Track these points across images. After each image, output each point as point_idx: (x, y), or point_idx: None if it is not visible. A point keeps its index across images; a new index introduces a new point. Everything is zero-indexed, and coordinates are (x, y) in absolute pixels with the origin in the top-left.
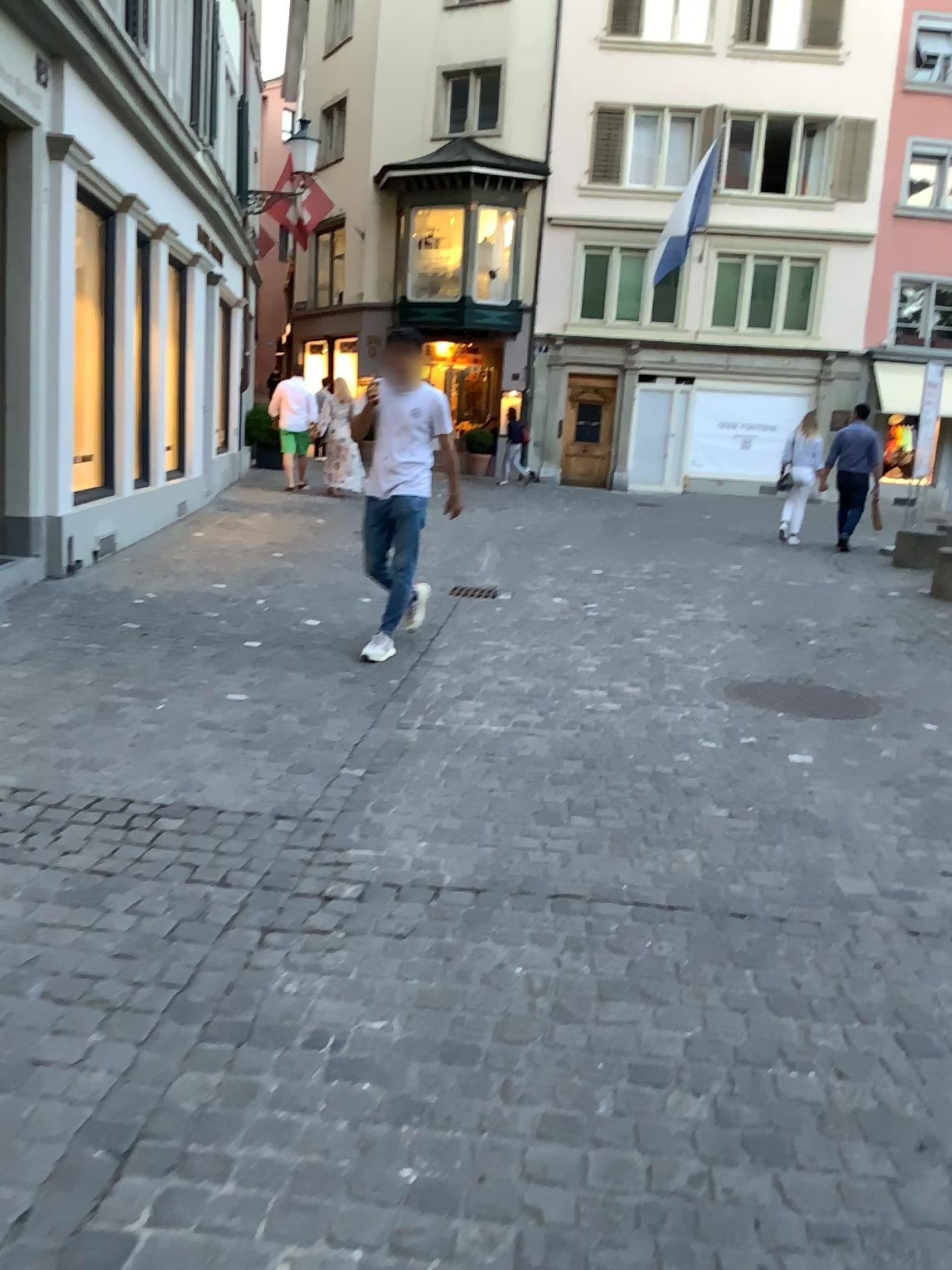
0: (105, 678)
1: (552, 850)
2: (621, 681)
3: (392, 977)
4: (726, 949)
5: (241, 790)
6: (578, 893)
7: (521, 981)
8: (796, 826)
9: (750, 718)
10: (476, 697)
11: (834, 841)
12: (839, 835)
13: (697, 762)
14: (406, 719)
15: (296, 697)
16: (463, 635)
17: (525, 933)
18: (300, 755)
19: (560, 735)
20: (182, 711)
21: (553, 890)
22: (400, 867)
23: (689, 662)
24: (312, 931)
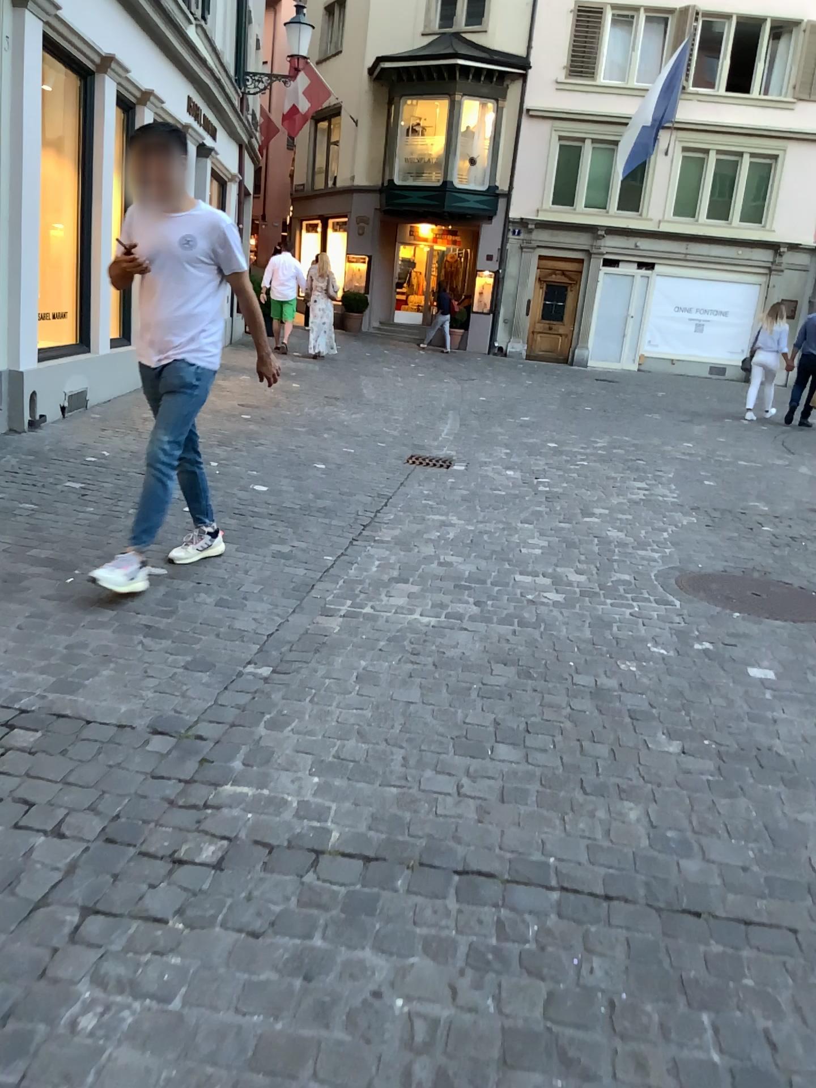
0: (22, 544)
1: (466, 798)
2: (566, 568)
3: (226, 1011)
4: (676, 980)
5: (122, 693)
6: (491, 870)
7: (398, 1029)
8: (759, 772)
9: (702, 619)
10: (411, 580)
11: (806, 797)
12: (811, 788)
13: (643, 674)
14: (330, 605)
15: (219, 573)
16: (408, 509)
17: (414, 939)
18: (203, 647)
19: (494, 632)
20: (90, 587)
21: (460, 863)
22: (279, 815)
23: (638, 548)
24: (143, 920)
